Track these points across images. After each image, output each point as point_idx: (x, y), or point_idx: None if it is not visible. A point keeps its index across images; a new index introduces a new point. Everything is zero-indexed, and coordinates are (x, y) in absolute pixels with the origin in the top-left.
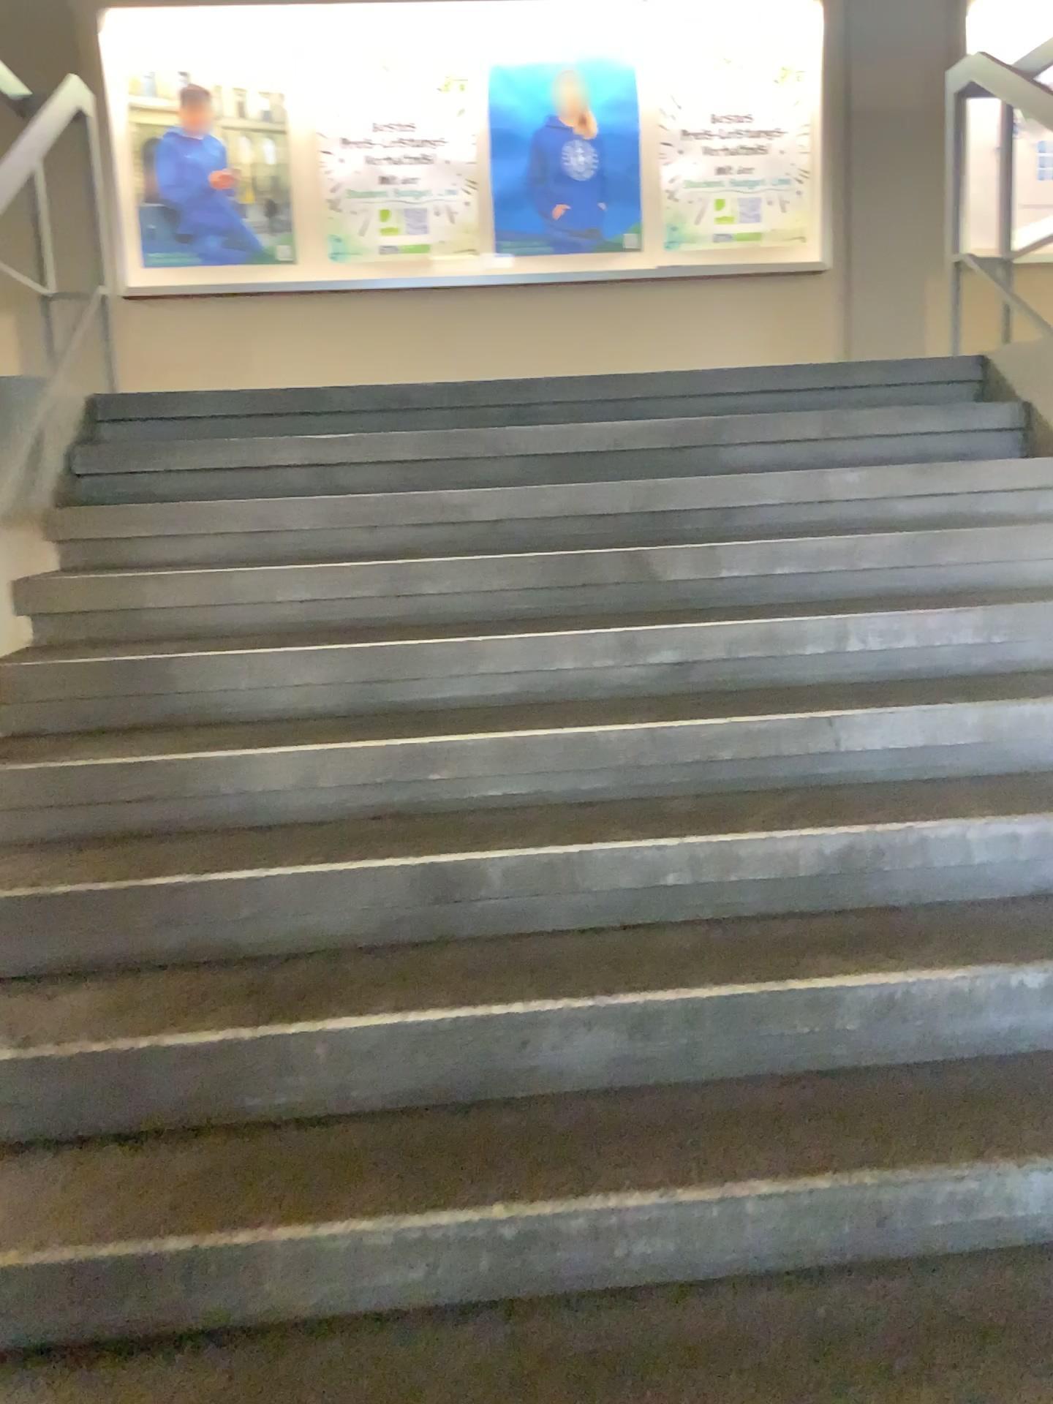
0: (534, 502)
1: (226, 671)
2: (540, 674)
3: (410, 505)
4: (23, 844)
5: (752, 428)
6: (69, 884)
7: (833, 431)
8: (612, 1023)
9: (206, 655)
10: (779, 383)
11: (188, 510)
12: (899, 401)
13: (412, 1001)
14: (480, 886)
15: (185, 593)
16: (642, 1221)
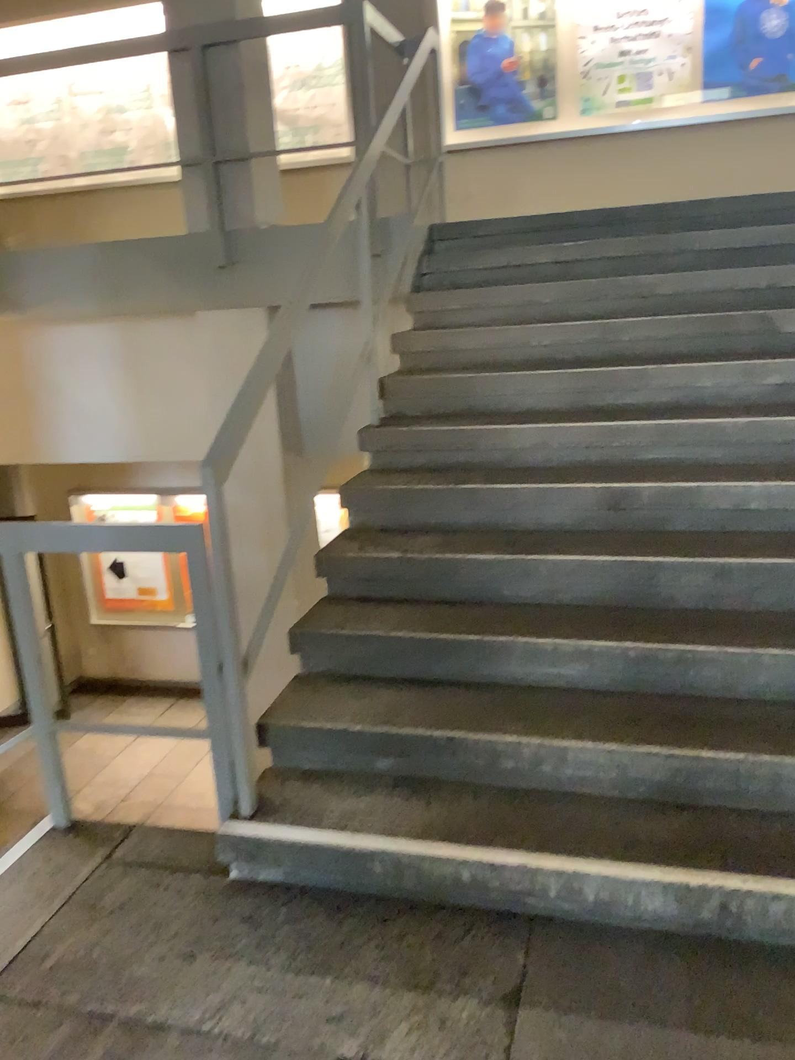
0: (703, 286)
1: (508, 384)
2: (692, 391)
3: (622, 289)
4: (404, 466)
5: None
6: (428, 484)
7: None
8: (708, 572)
9: (497, 374)
10: None
11: (489, 292)
12: None
13: (599, 551)
14: (642, 500)
15: (487, 340)
16: (709, 660)
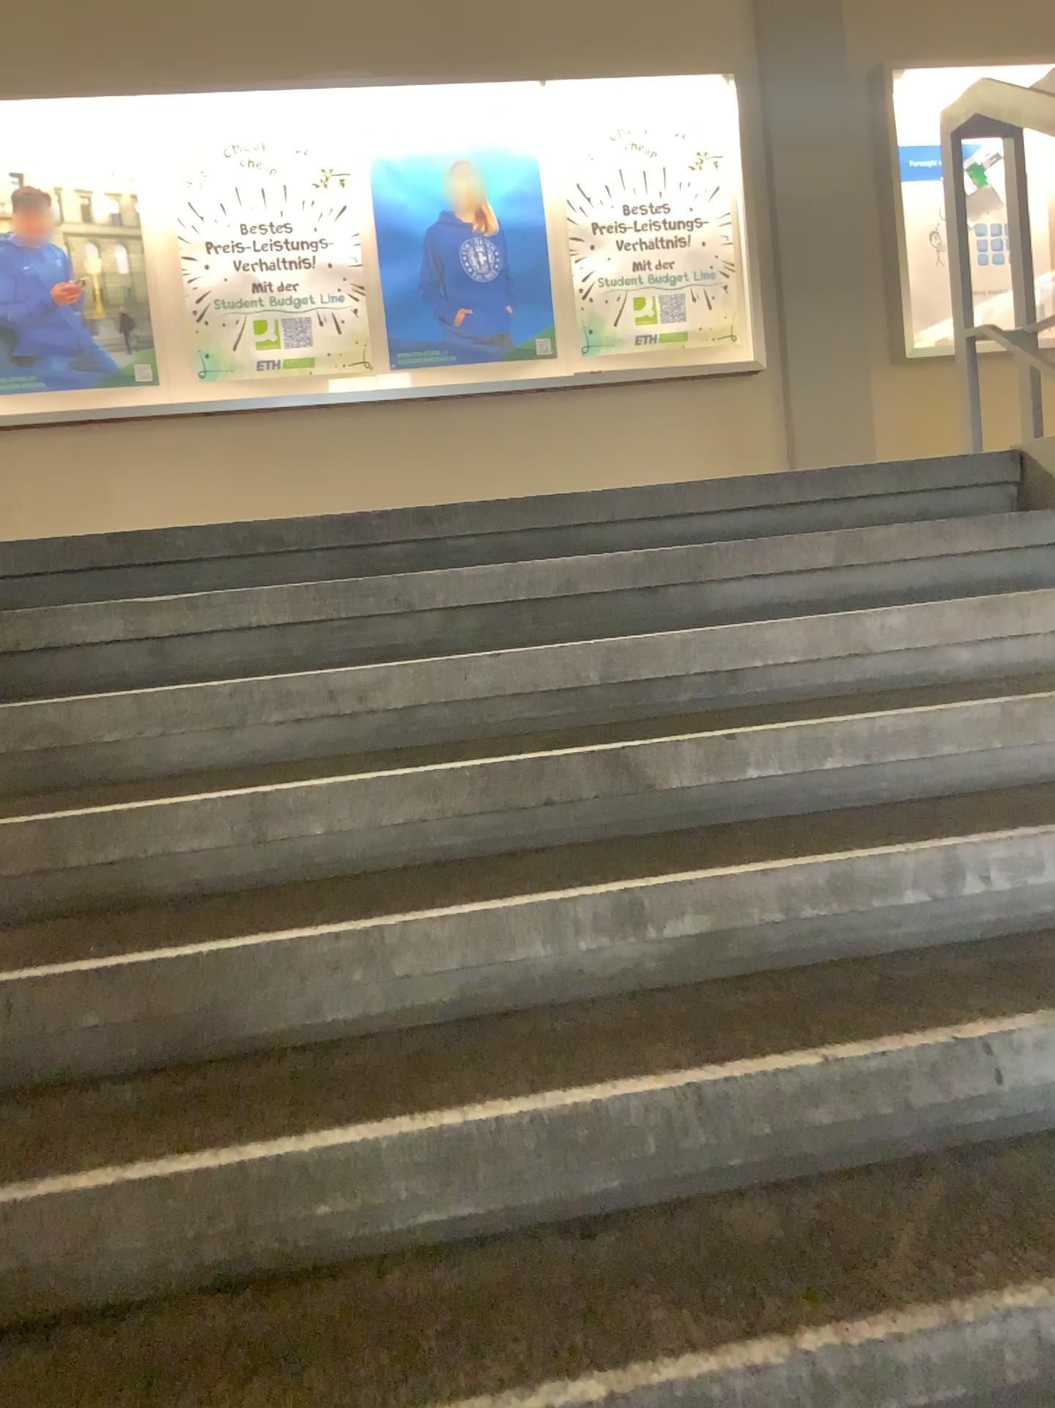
0: (465, 682)
1: None
2: (498, 975)
3: (288, 695)
4: None
5: (749, 559)
6: None
7: (855, 558)
8: None
9: None
10: (769, 498)
11: None
12: (929, 514)
13: None
14: None
15: None
16: None
